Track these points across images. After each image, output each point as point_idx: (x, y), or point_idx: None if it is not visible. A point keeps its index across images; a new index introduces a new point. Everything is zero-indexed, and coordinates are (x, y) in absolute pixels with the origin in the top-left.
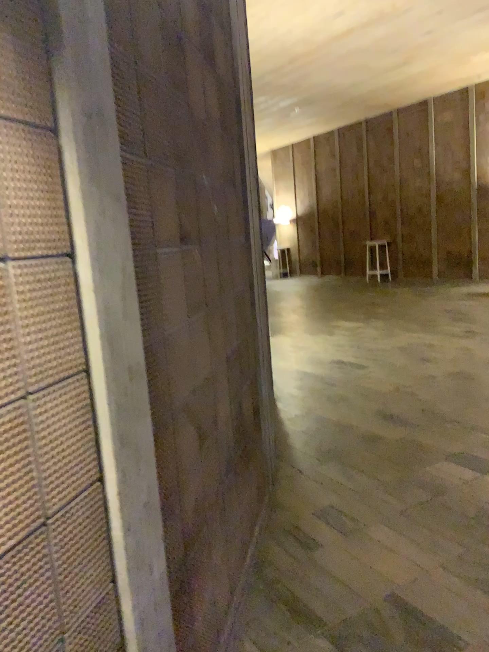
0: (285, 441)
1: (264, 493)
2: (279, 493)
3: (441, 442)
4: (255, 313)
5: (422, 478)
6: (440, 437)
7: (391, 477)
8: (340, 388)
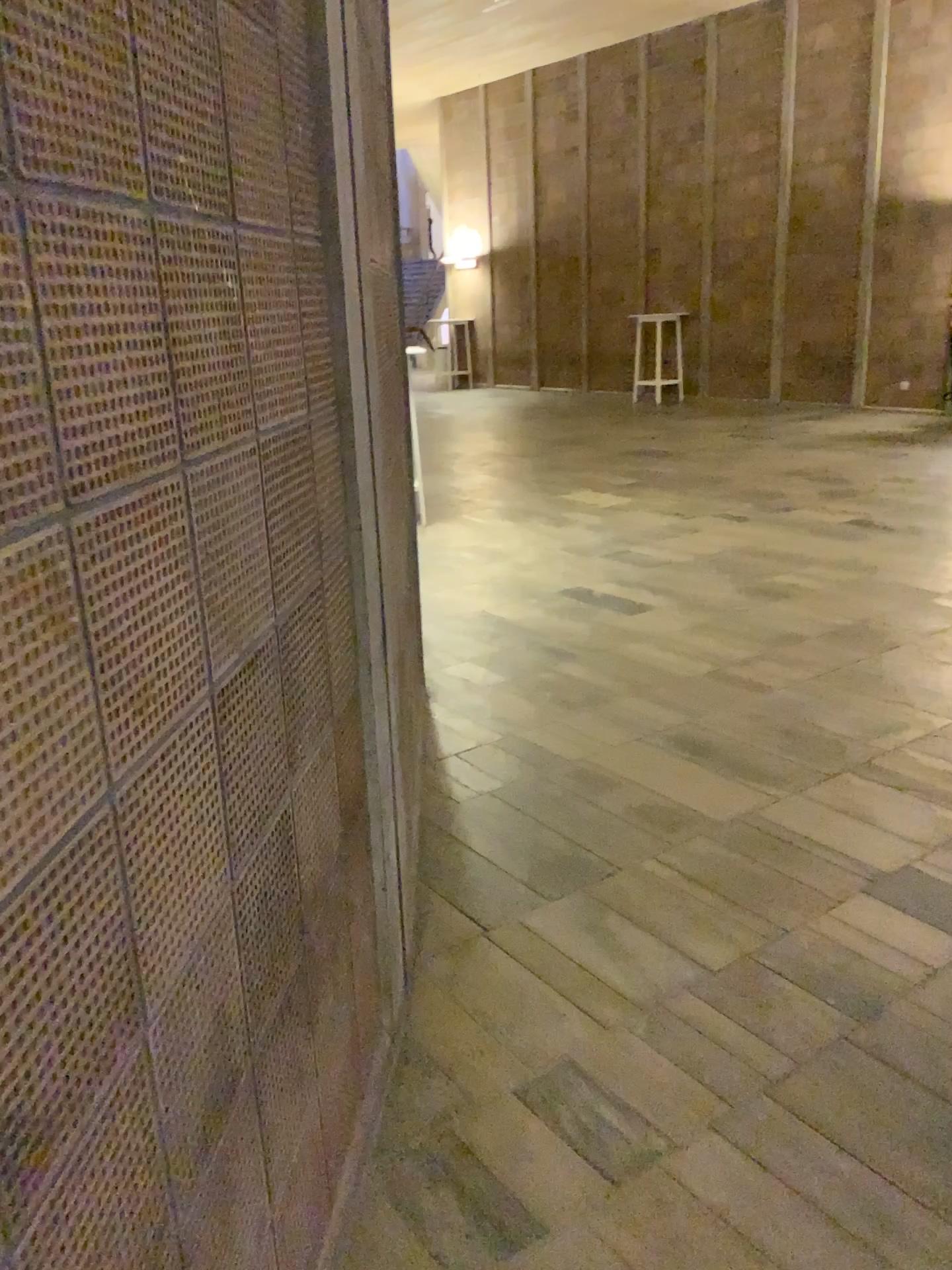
0: (448, 832)
1: (381, 1028)
2: (423, 1018)
3: (849, 842)
4: (359, 506)
5: (815, 963)
6: (845, 825)
7: (733, 960)
8: (587, 670)
